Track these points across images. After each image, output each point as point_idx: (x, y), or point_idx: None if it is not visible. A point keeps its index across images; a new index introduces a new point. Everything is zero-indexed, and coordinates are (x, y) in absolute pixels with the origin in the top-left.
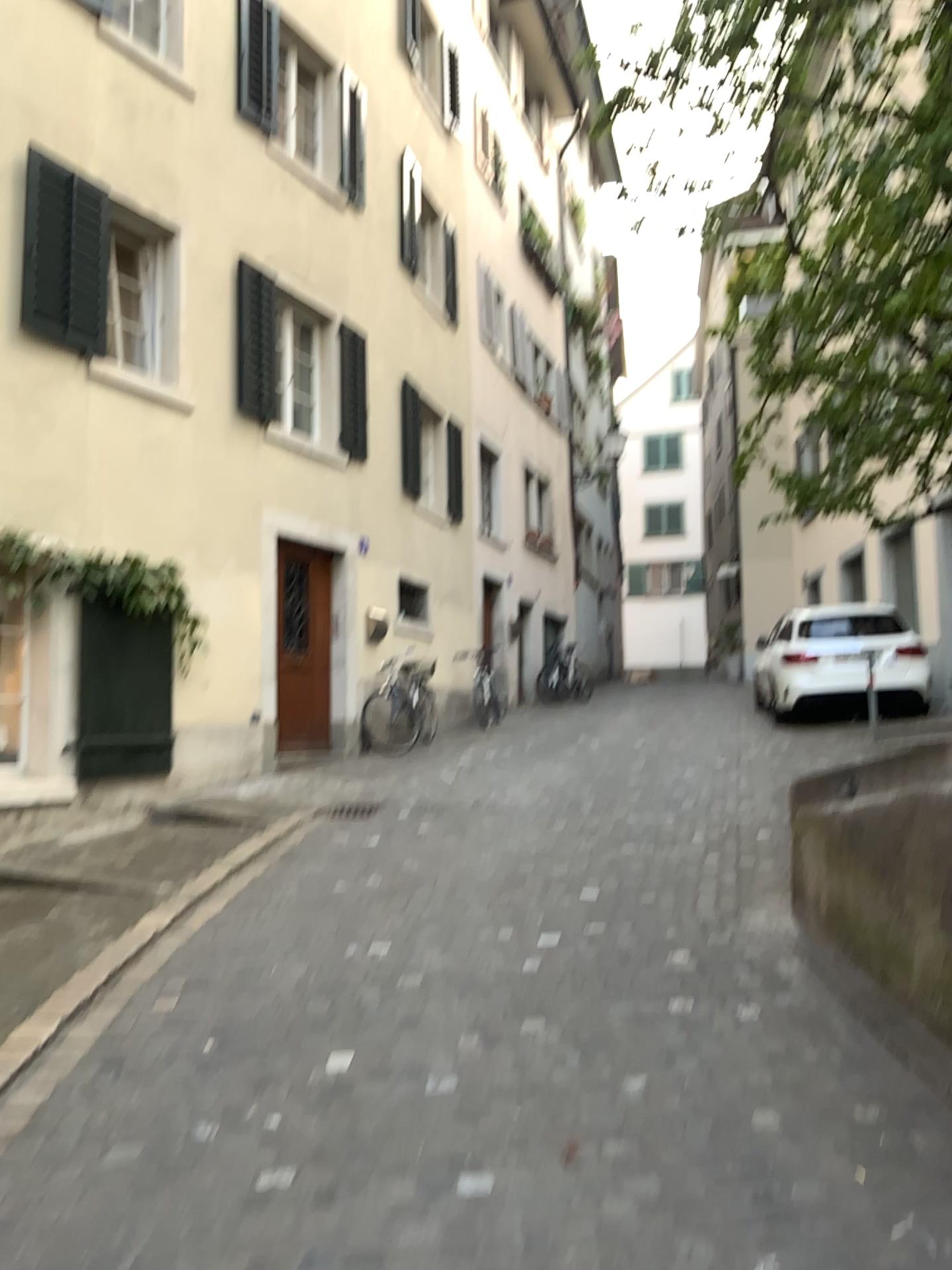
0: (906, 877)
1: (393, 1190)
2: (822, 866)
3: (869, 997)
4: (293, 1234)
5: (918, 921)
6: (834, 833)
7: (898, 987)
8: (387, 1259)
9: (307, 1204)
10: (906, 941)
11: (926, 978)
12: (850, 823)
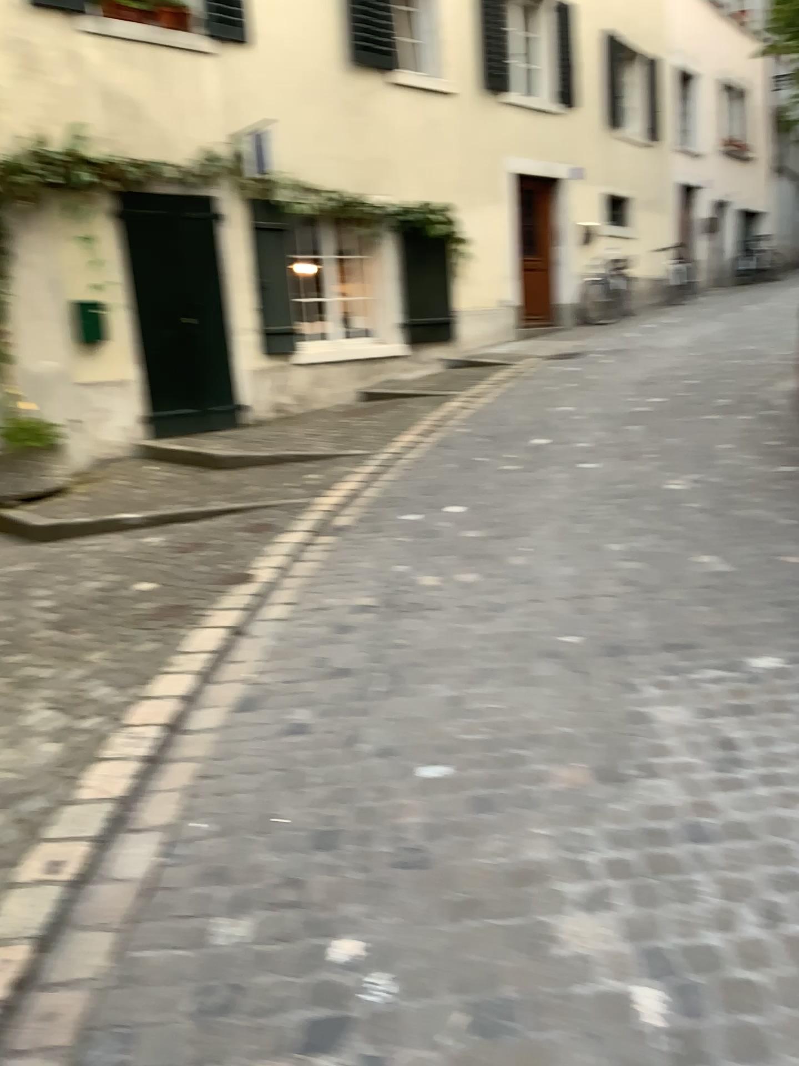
0: None
1: (556, 468)
2: None
3: None
4: (515, 477)
5: None
6: None
7: None
8: (549, 481)
9: (522, 472)
10: None
11: None
12: None
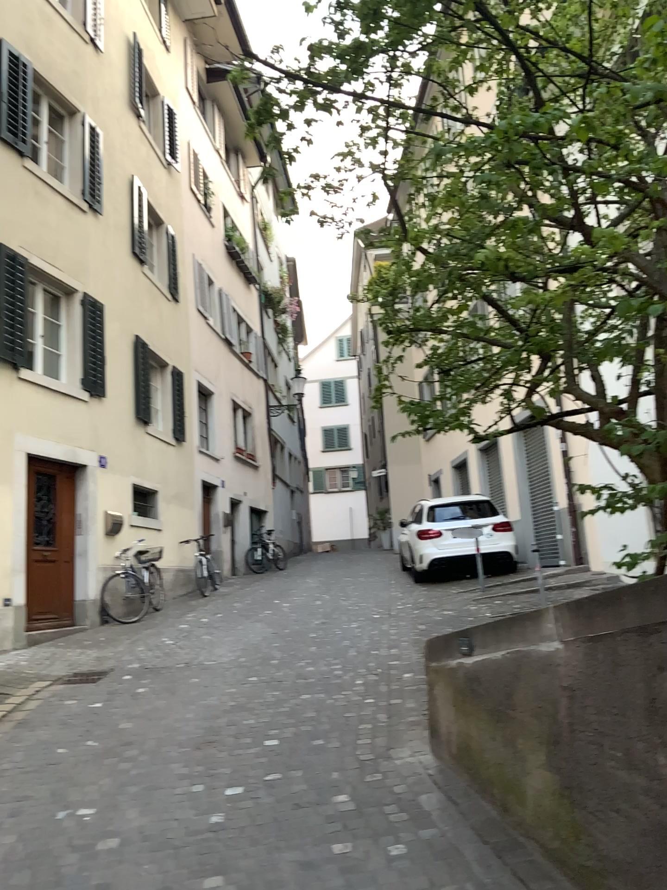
0: (516, 722)
1: None
2: (450, 711)
3: (493, 825)
4: None
5: (528, 761)
6: (459, 685)
7: (515, 816)
8: None
9: None
10: (519, 777)
11: (537, 810)
12: (470, 678)
